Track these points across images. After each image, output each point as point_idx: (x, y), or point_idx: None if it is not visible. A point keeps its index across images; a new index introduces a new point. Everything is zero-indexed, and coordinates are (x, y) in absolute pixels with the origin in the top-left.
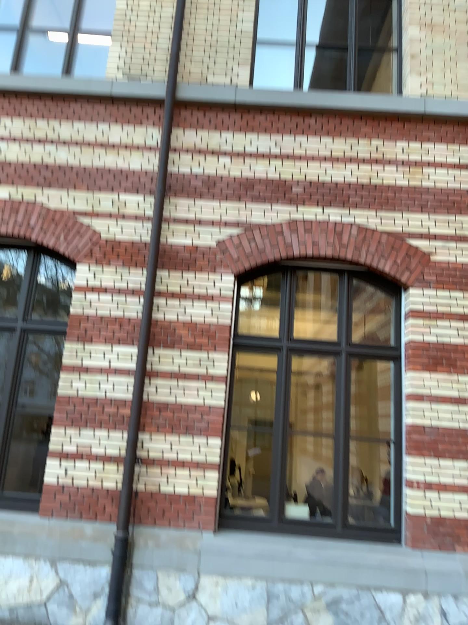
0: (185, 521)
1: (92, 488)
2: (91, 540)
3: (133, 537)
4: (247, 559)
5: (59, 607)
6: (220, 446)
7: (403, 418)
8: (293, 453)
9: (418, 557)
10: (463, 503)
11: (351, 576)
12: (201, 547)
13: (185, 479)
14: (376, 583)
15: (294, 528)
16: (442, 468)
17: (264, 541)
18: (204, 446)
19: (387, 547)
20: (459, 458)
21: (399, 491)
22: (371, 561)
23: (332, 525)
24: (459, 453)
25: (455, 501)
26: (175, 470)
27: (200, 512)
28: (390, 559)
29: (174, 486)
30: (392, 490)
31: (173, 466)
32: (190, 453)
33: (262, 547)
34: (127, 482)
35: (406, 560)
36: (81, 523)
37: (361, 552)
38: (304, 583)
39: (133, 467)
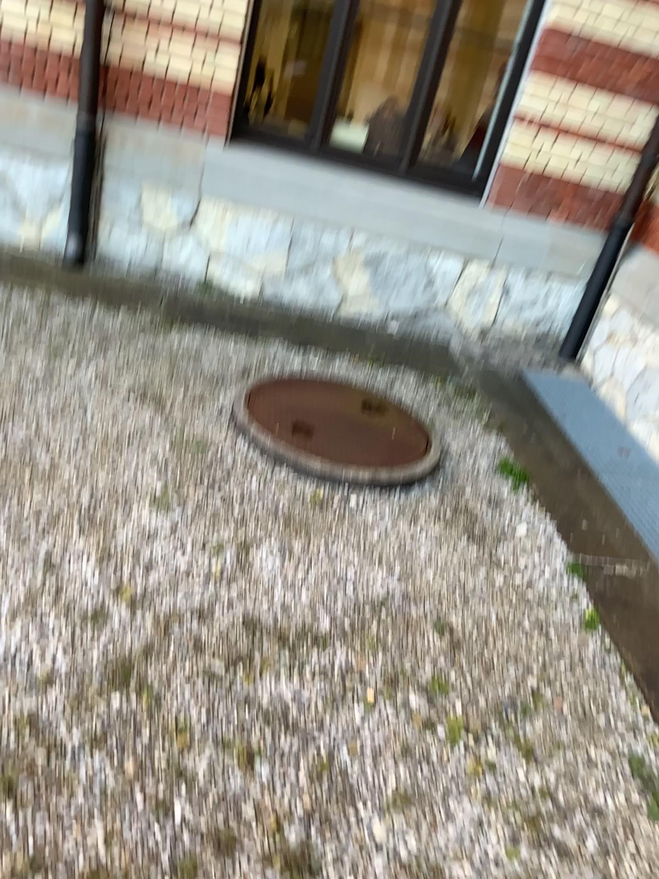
0: (184, 123)
1: (36, 47)
2: (42, 128)
3: (106, 134)
4: (269, 189)
5: (3, 213)
6: (247, 11)
7: (543, 16)
8: (360, 46)
9: (496, 220)
10: (581, 160)
11: (403, 230)
12: (205, 163)
13: (186, 56)
14: (433, 244)
15: (340, 159)
16: (571, 106)
17: (296, 168)
18: (220, 6)
19: (460, 202)
20: (601, 95)
21: (499, 131)
22: (434, 216)
23: (393, 163)
24: (604, 87)
25: (571, 156)
26: (170, 39)
27: (207, 113)
28: (460, 217)
29: (168, 67)
30: (489, 129)
31: (167, 32)
32: (196, 14)
33: (291, 177)
34: (93, 44)
35: (480, 221)
36: (23, 100)
37: (424, 203)
38: (340, 230)
39: (102, 22)
